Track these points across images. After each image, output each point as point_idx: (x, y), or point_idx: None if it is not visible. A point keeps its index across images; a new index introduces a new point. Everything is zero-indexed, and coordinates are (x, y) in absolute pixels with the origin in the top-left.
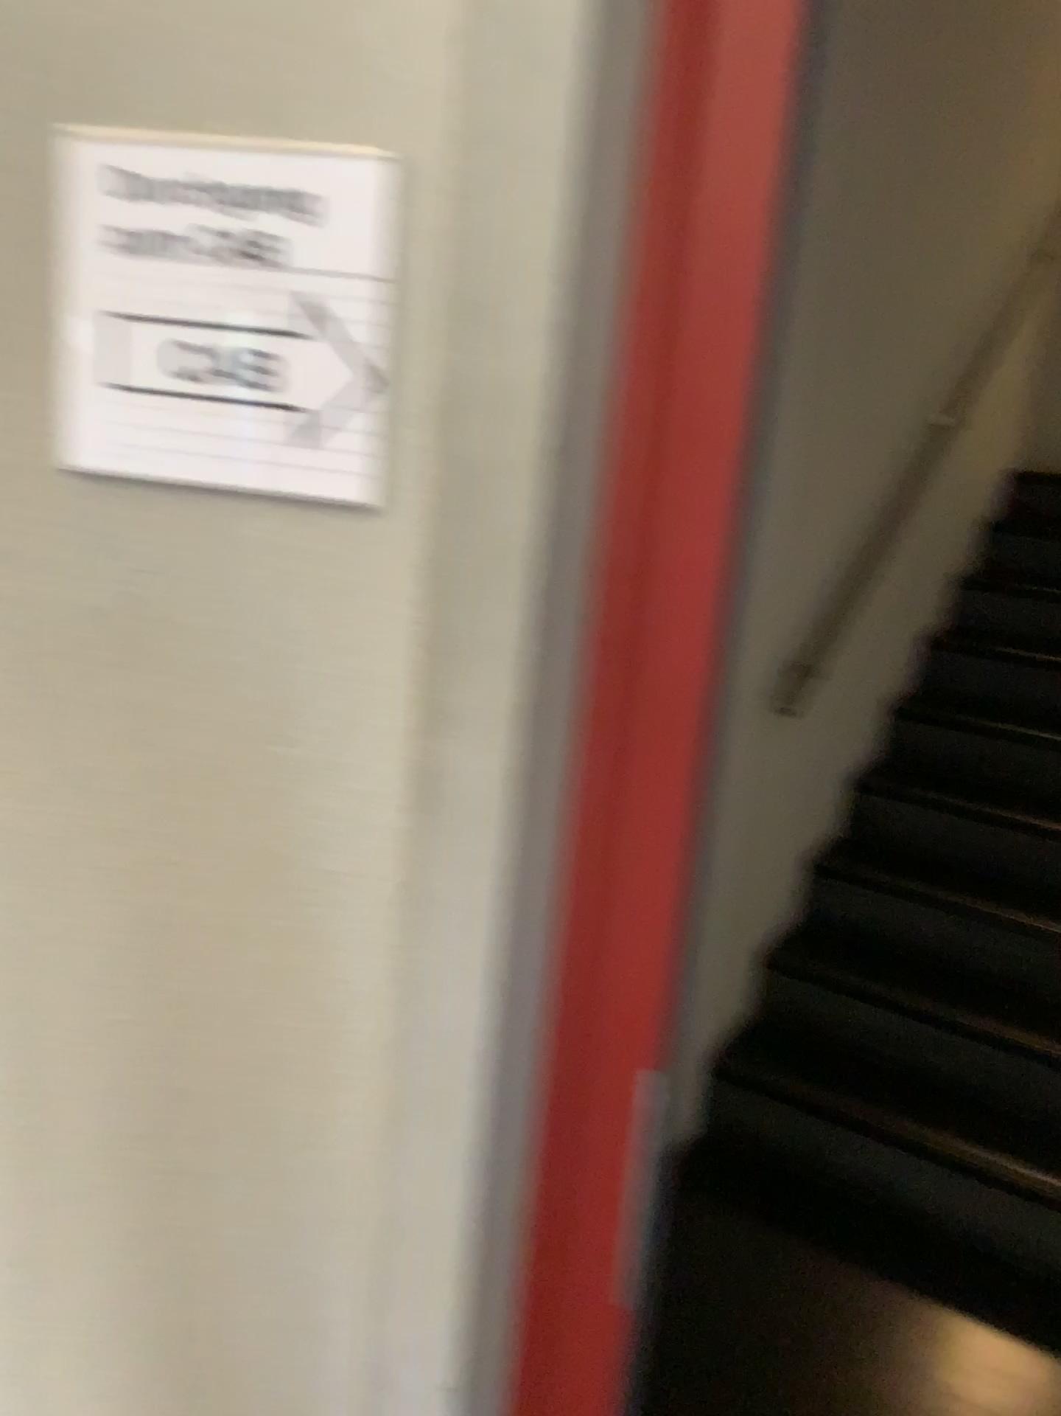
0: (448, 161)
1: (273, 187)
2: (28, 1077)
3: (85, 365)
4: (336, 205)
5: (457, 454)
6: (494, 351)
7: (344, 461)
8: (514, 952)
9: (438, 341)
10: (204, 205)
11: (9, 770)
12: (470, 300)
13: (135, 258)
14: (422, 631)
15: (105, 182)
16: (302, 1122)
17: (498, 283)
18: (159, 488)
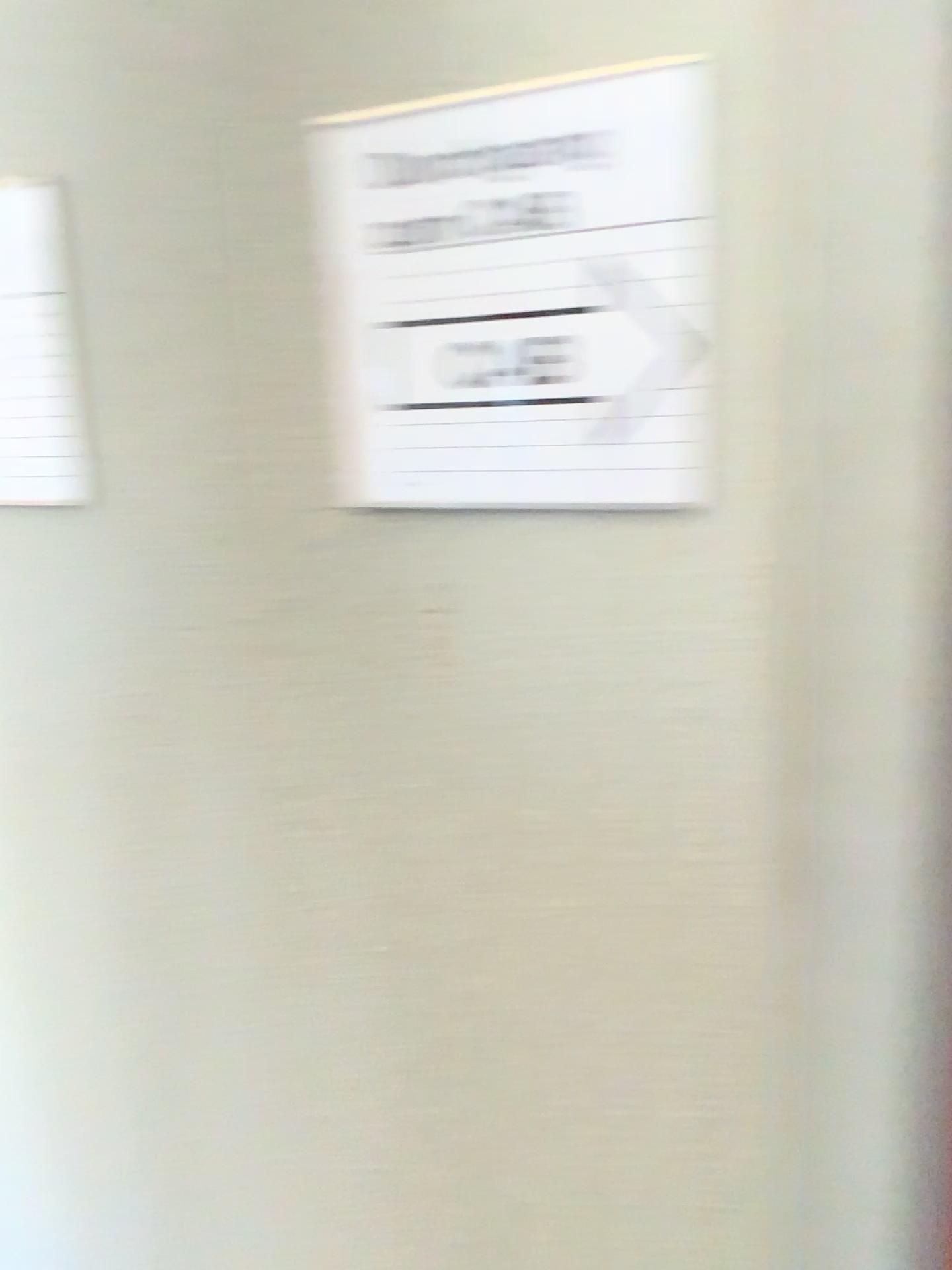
0: (776, 45)
1: (555, 134)
2: (365, 1160)
3: (362, 383)
4: (633, 137)
5: (814, 424)
6: (860, 281)
7: (667, 451)
8: (943, 1075)
9: (777, 283)
10: (477, 175)
11: (321, 833)
12: (821, 219)
13: (406, 252)
14: (783, 656)
15: (367, 173)
16: (671, 1250)
17: (860, 189)
18: (452, 511)
